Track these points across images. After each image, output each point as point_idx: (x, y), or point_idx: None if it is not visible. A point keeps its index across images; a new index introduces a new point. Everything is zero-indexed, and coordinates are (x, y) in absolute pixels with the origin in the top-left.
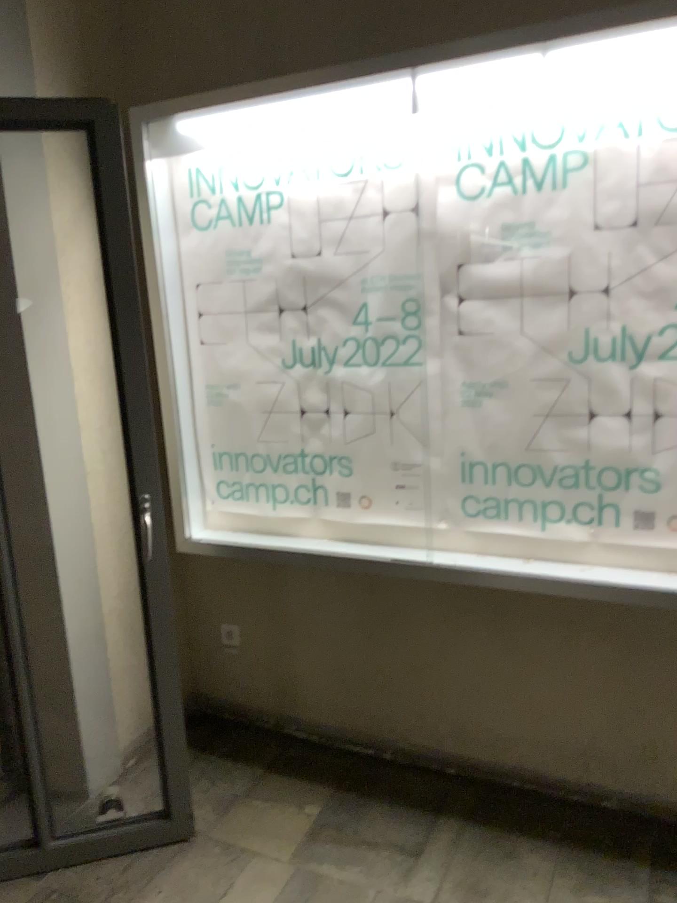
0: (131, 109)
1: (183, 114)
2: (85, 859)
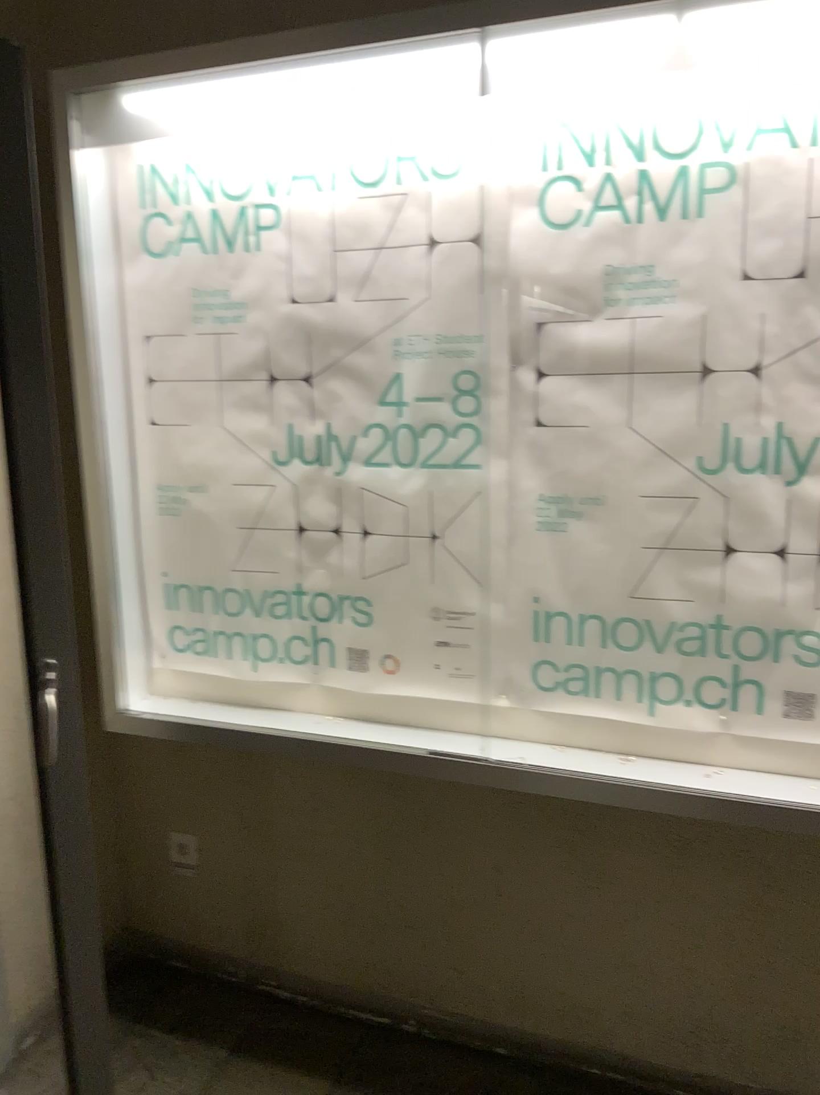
0: (54, 71)
1: (133, 80)
2: None
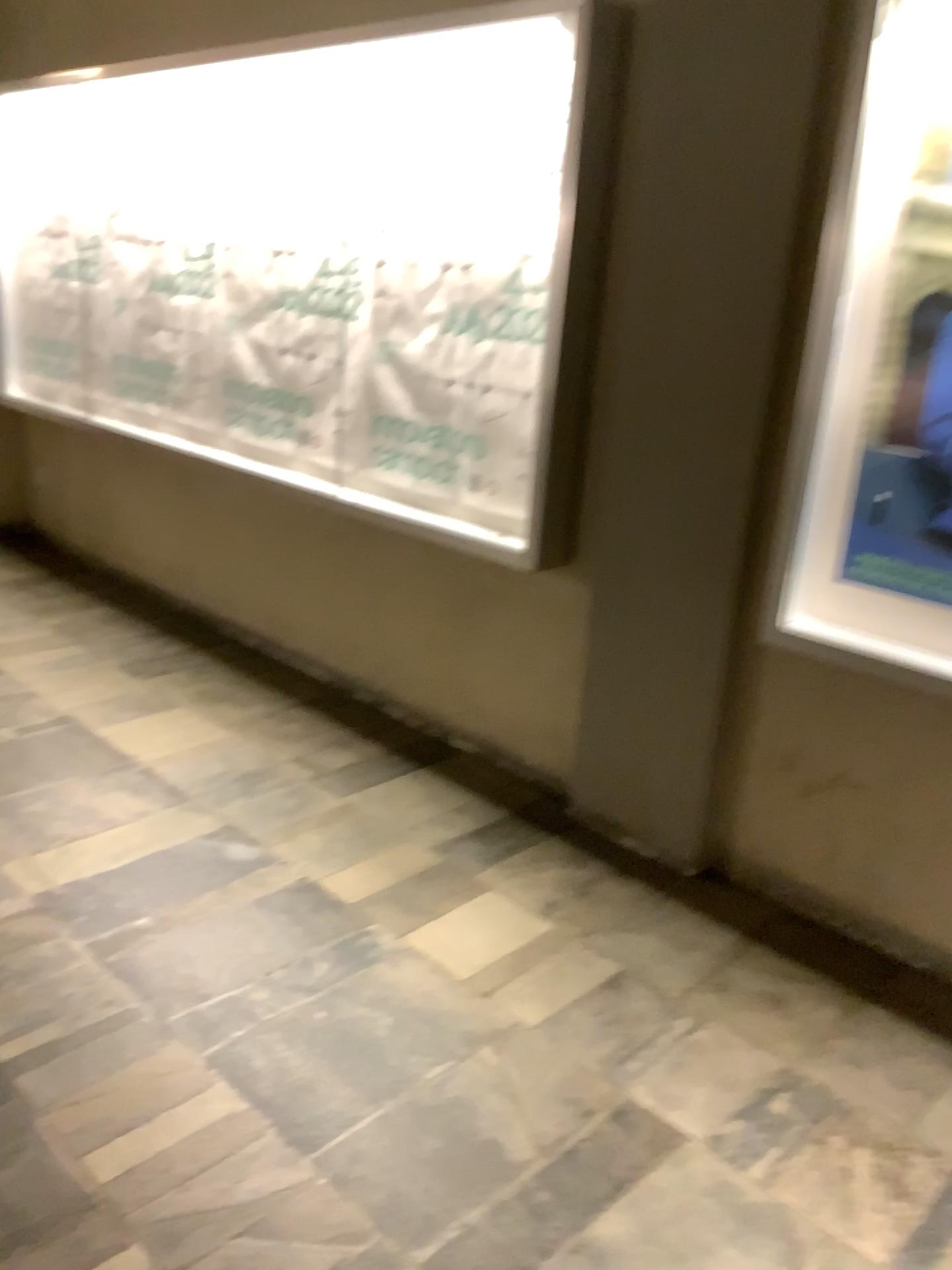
0: None
1: None
2: None
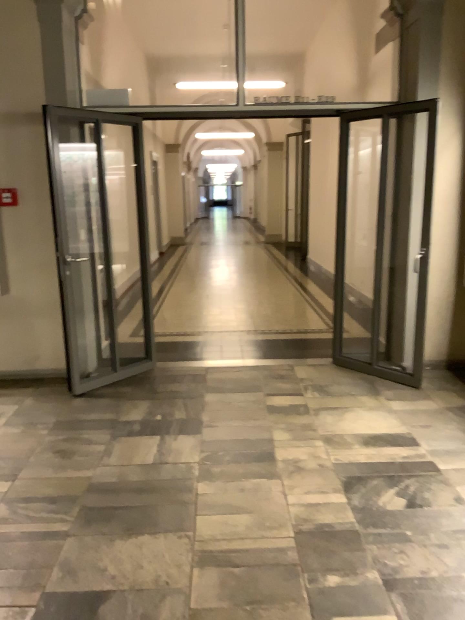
0: None
1: None
2: (382, 377)
